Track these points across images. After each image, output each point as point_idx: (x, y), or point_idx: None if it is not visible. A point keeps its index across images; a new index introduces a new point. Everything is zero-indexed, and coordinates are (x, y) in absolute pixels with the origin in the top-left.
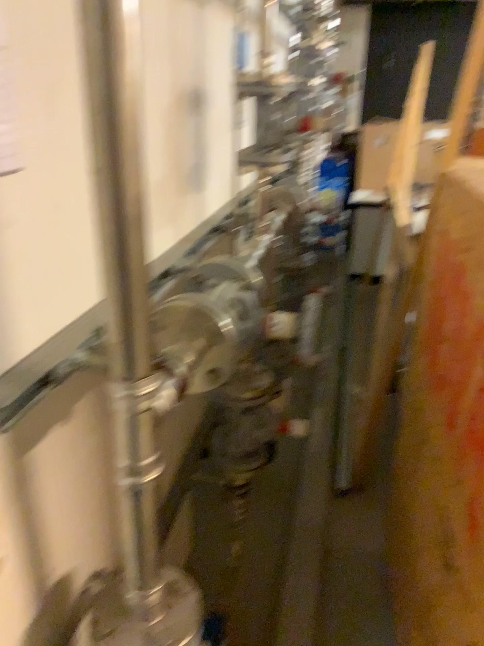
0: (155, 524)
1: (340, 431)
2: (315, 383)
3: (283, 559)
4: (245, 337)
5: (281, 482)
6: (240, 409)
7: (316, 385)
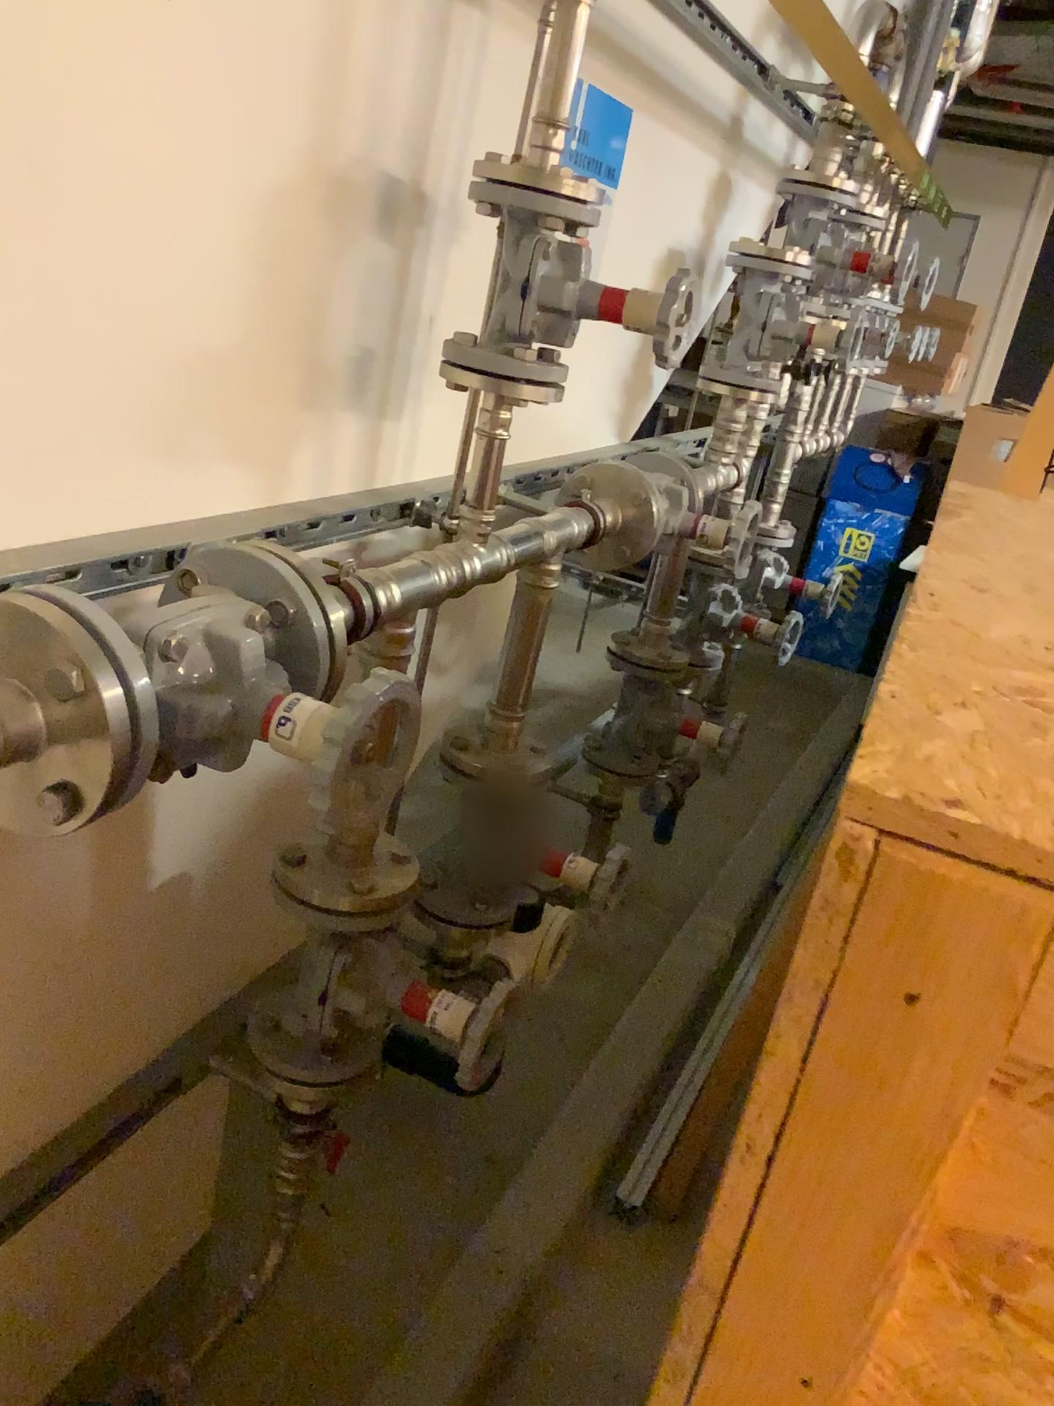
0: (55, 1145)
1: (672, 1071)
2: (666, 945)
3: (408, 1328)
4: (211, 737)
5: (492, 1148)
6: (325, 934)
7: (666, 952)
